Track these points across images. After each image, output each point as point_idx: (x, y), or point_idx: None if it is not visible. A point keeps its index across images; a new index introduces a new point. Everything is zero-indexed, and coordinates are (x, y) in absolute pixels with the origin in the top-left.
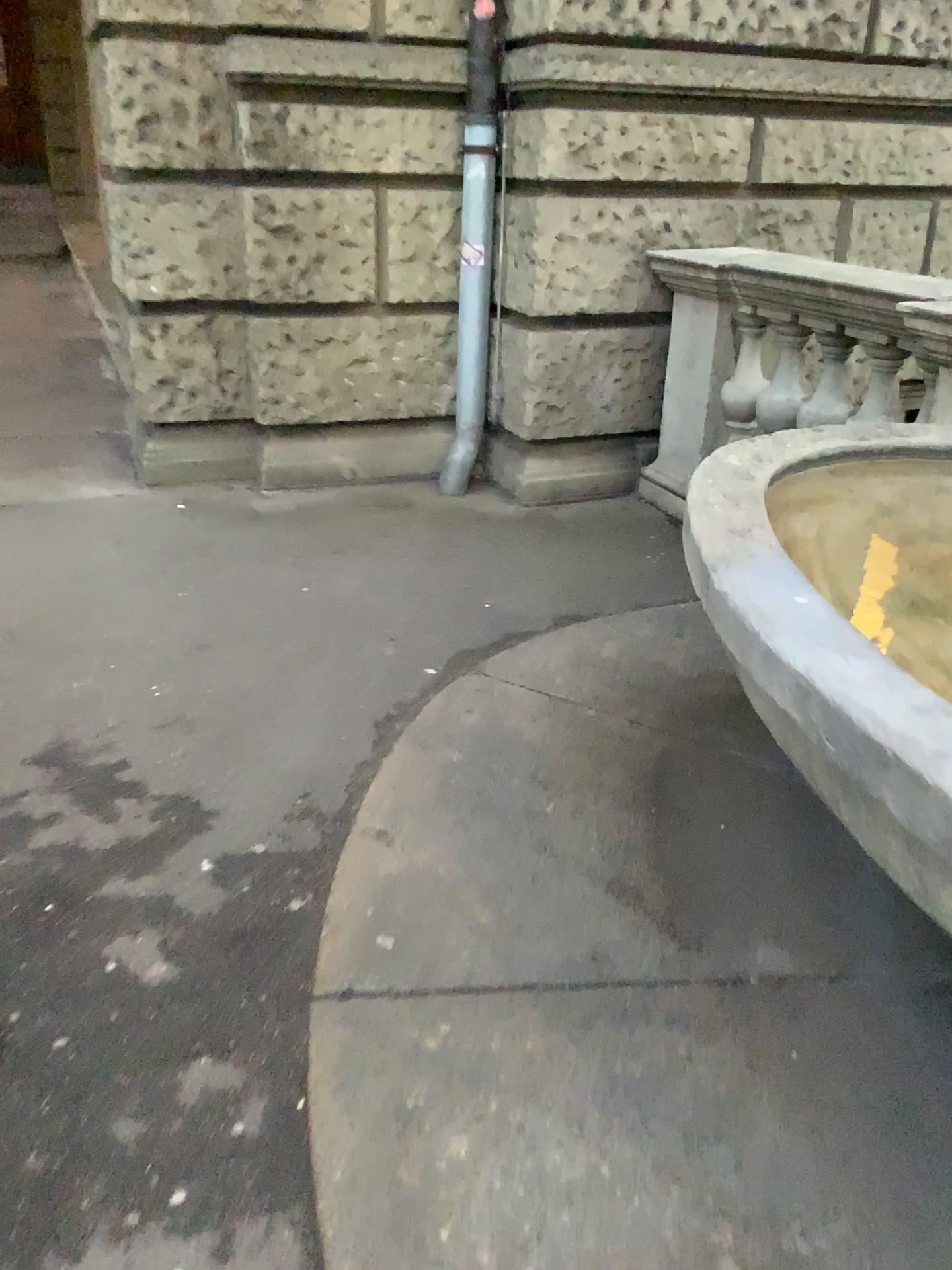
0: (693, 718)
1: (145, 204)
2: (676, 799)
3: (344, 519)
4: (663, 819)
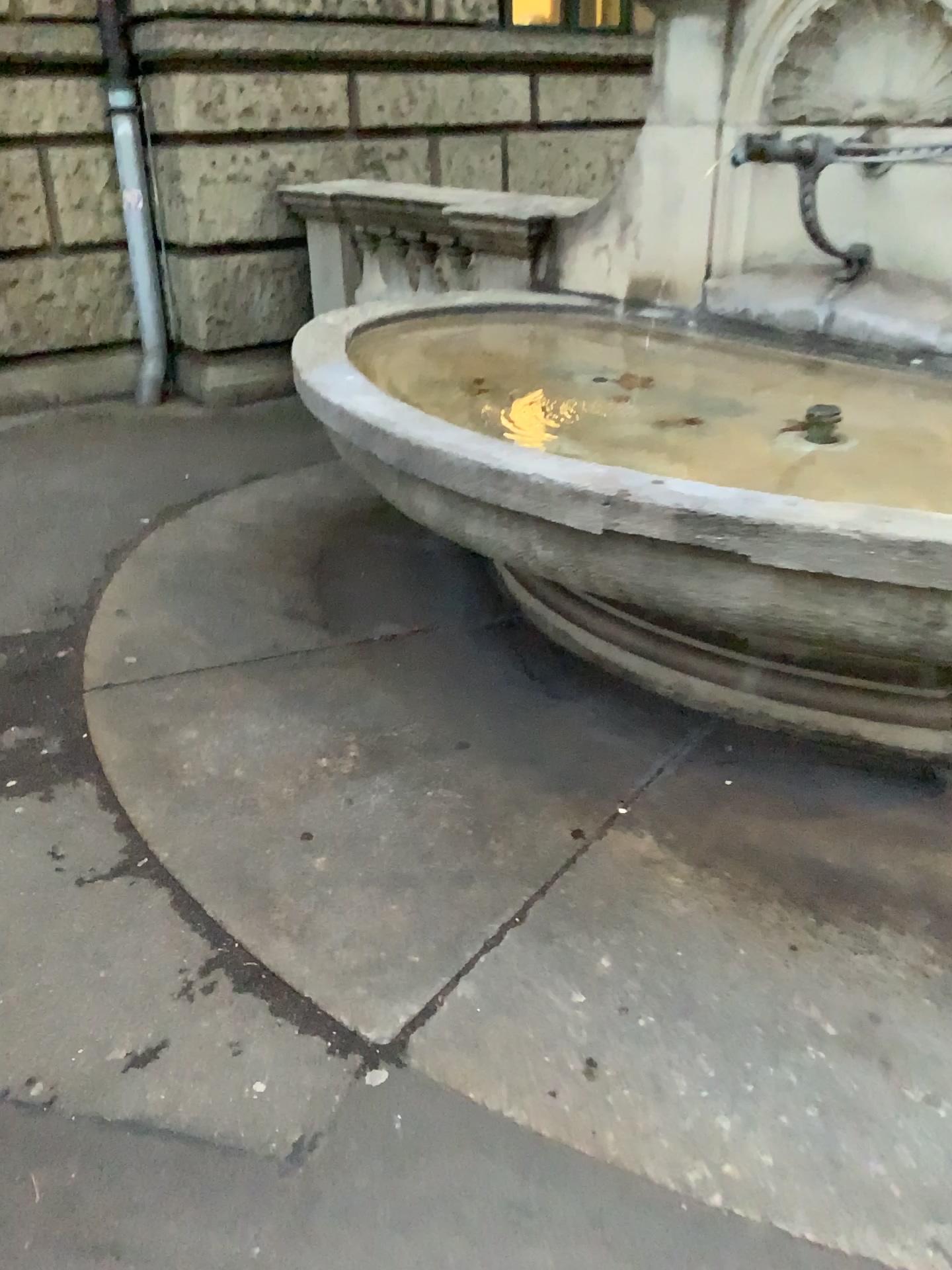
0: (347, 520)
1: None
2: (332, 562)
3: (59, 435)
4: (323, 573)
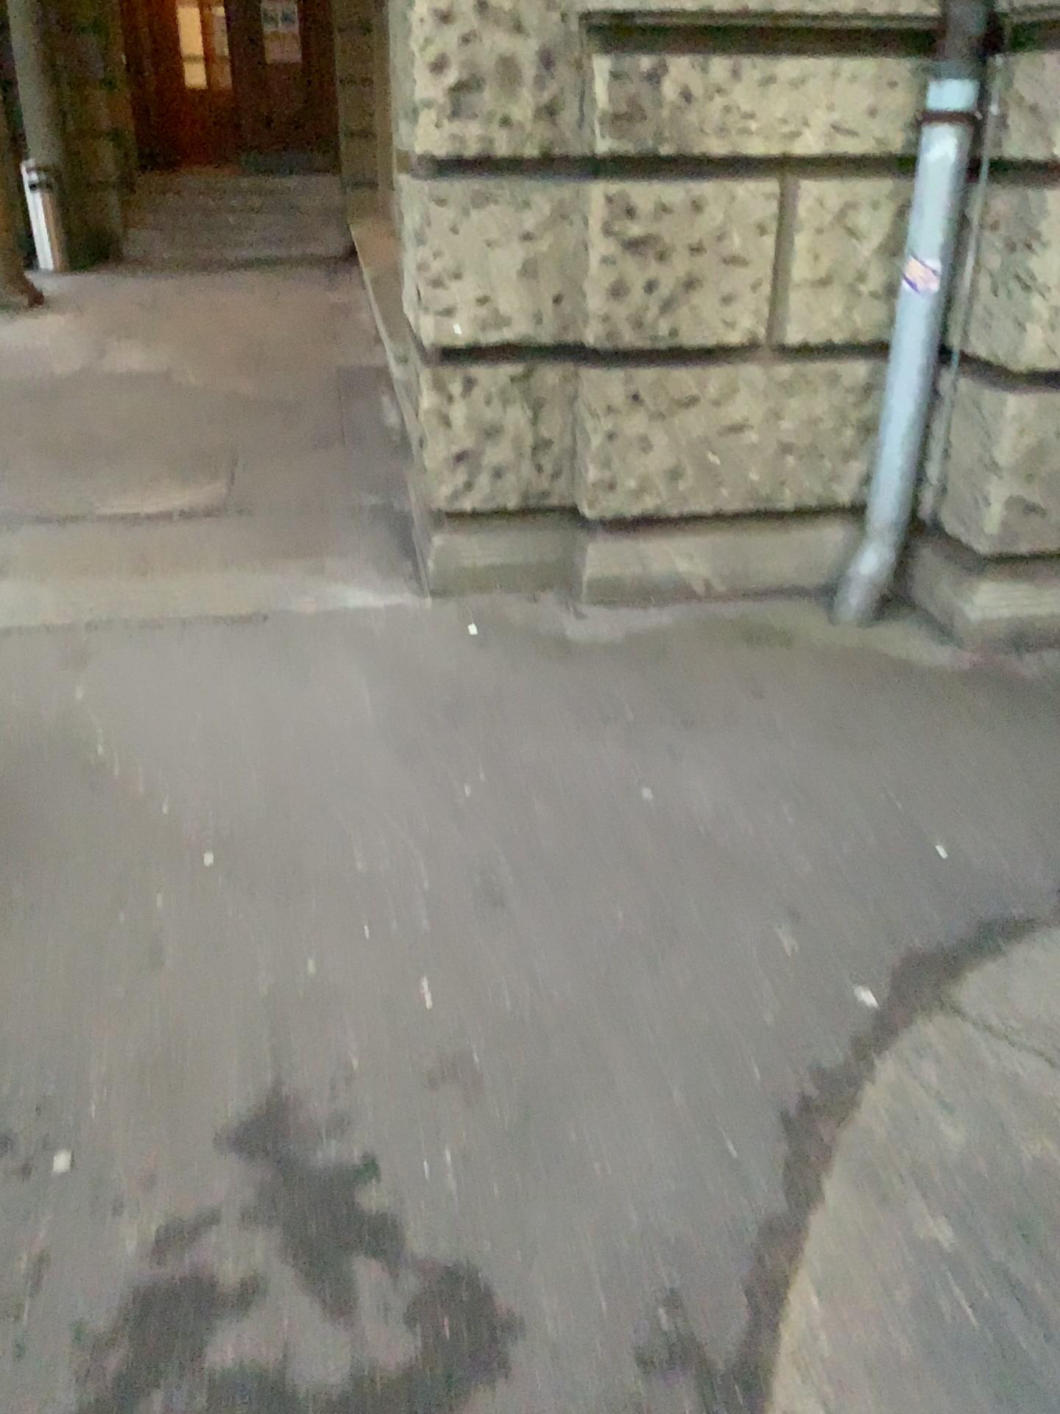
0: None
1: (454, 209)
2: None
3: (700, 662)
4: None
